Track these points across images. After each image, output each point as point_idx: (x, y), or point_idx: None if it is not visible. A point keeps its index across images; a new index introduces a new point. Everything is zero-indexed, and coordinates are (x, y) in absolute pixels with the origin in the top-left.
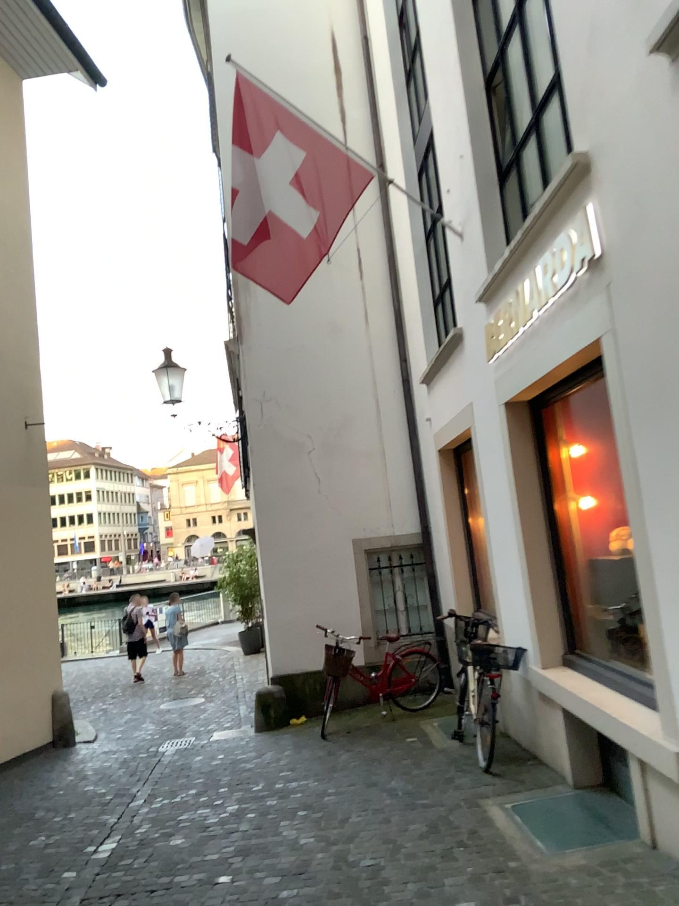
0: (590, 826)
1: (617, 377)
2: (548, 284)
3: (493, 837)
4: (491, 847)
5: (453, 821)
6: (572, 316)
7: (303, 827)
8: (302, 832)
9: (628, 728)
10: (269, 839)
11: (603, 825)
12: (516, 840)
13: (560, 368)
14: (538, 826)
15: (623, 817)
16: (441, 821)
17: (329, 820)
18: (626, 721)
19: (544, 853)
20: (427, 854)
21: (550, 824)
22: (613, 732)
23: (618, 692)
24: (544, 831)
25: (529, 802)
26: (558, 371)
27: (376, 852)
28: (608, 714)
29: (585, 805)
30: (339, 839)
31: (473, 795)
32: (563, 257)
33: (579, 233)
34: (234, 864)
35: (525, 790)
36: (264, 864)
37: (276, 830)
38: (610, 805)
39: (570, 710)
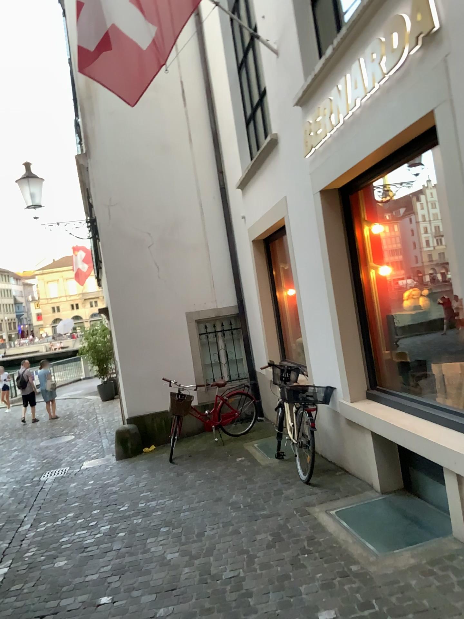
0: (409, 527)
1: (455, 142)
2: (377, 69)
3: (329, 543)
4: (330, 552)
5: (294, 530)
6: (400, 96)
7: (168, 544)
8: (168, 549)
9: (449, 450)
10: (140, 557)
11: (419, 526)
12: (351, 544)
13: (385, 147)
14: (366, 530)
15: (432, 517)
16: (283, 531)
17: (189, 536)
18: (446, 444)
19: (378, 555)
20: (278, 563)
21: (375, 527)
22: (434, 454)
23: (427, 419)
24: (371, 534)
25: (352, 509)
26: (382, 150)
27: (233, 563)
28: (426, 439)
29: (398, 509)
30: (200, 553)
31: (304, 505)
32: (394, 38)
33: (414, 11)
34: (112, 584)
35: (345, 498)
36: (139, 582)
37: (145, 548)
38: (419, 507)
39: (389, 436)
